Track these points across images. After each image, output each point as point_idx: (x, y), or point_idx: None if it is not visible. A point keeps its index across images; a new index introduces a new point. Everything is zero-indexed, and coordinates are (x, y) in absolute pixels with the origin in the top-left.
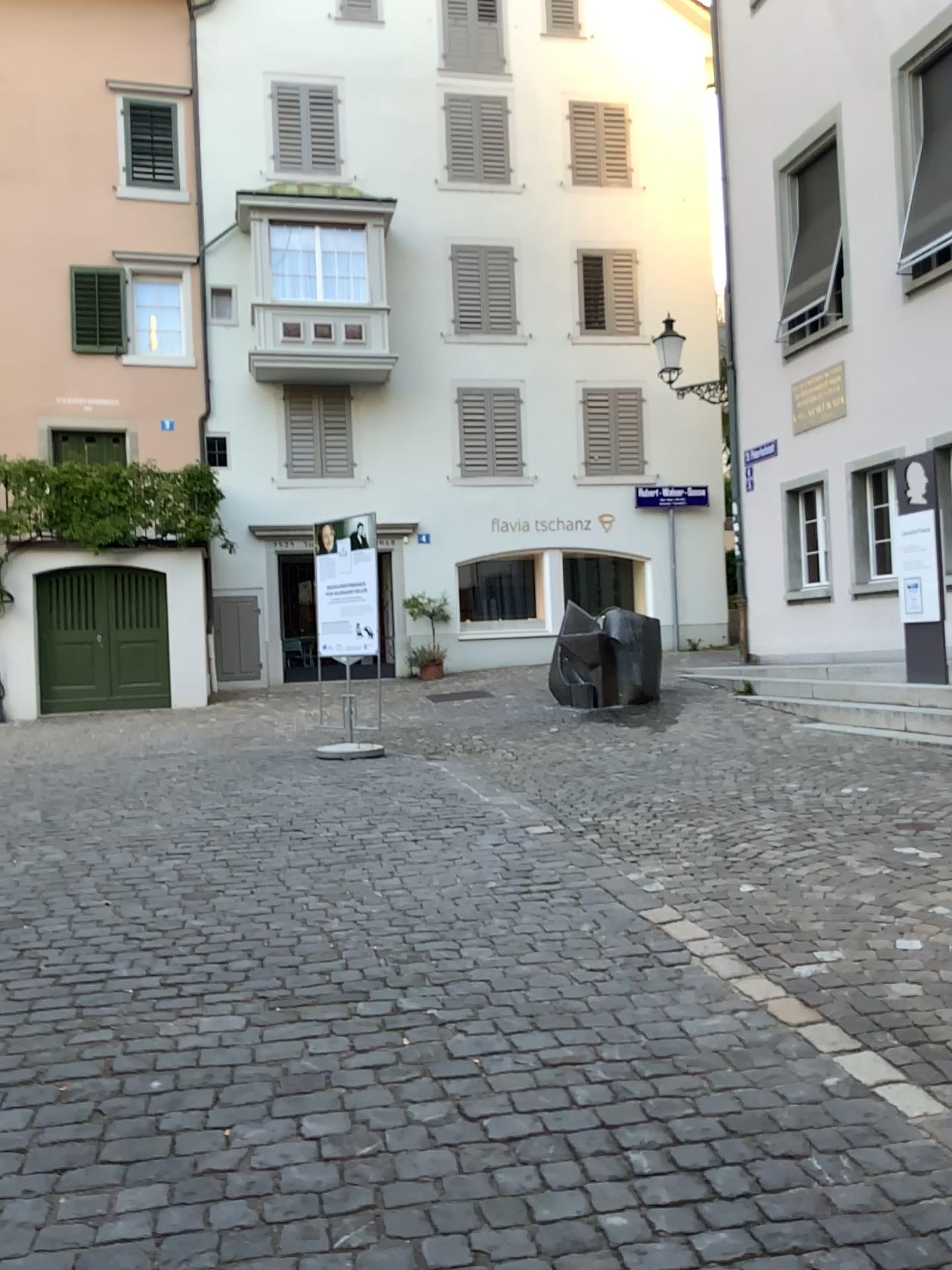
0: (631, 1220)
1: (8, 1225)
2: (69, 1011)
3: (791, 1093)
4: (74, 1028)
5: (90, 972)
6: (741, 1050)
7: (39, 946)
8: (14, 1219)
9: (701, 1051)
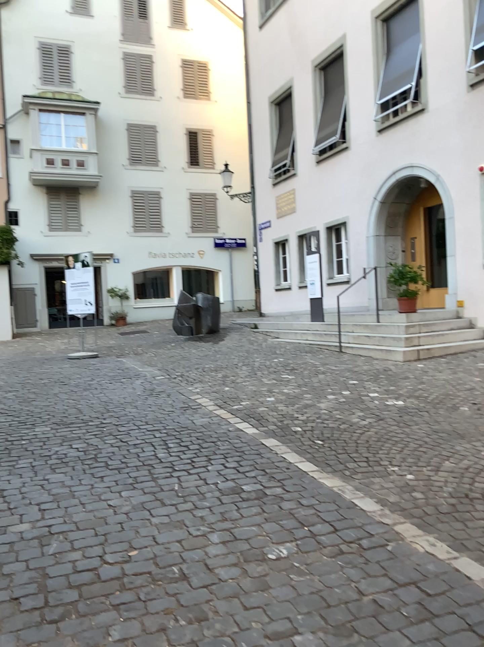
0: (164, 454)
1: None
2: None
3: (218, 432)
4: None
5: None
6: (208, 425)
7: None
8: None
9: (196, 426)
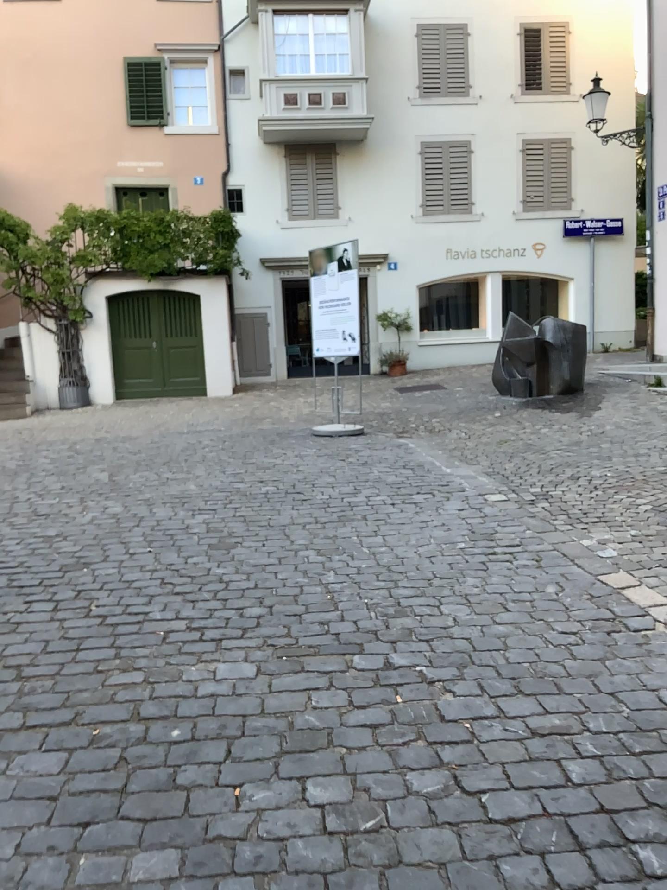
0: None
1: (30, 888)
2: (110, 651)
3: None
4: (111, 669)
5: (131, 613)
6: None
7: (93, 587)
8: (36, 881)
9: None
